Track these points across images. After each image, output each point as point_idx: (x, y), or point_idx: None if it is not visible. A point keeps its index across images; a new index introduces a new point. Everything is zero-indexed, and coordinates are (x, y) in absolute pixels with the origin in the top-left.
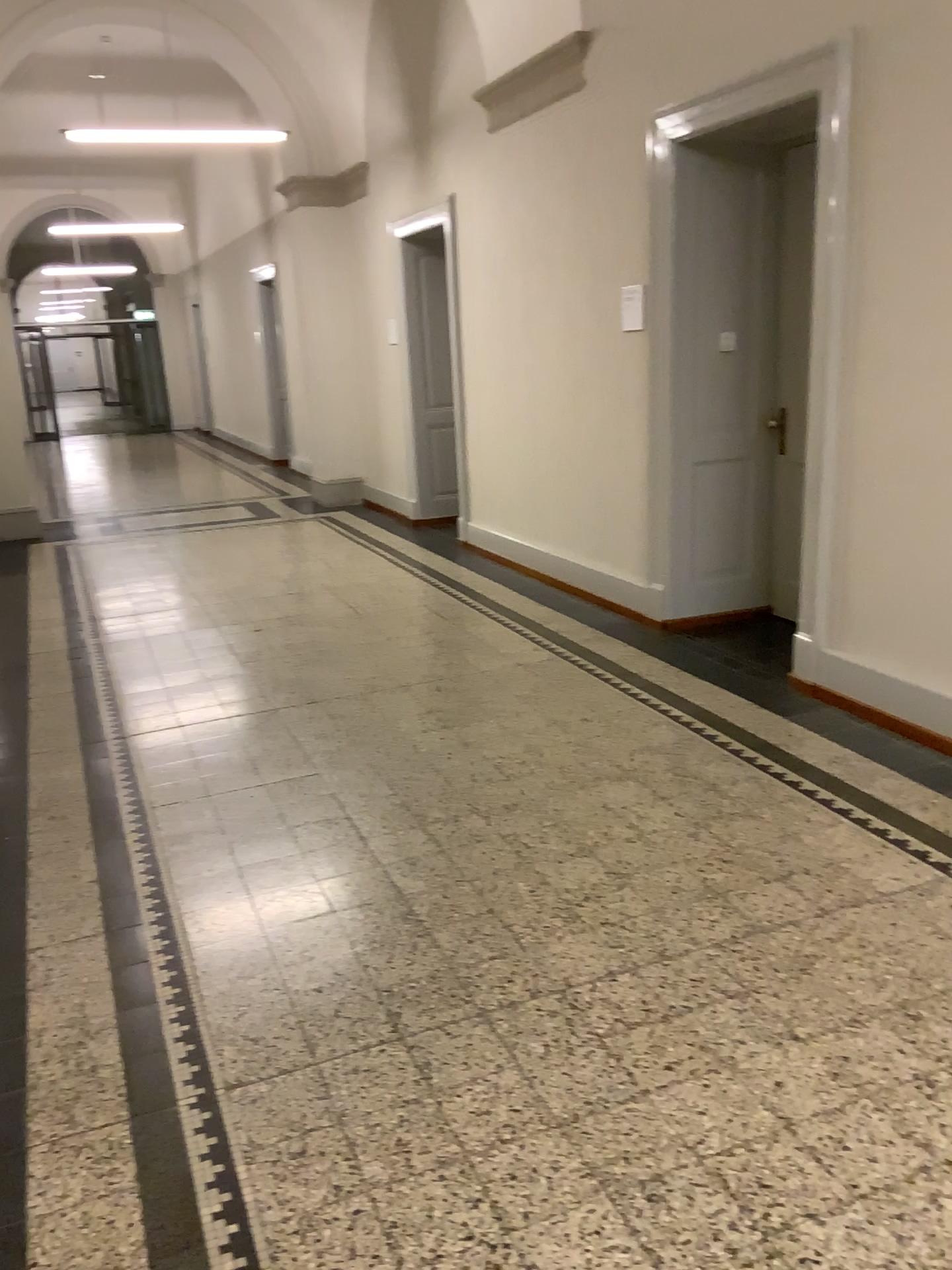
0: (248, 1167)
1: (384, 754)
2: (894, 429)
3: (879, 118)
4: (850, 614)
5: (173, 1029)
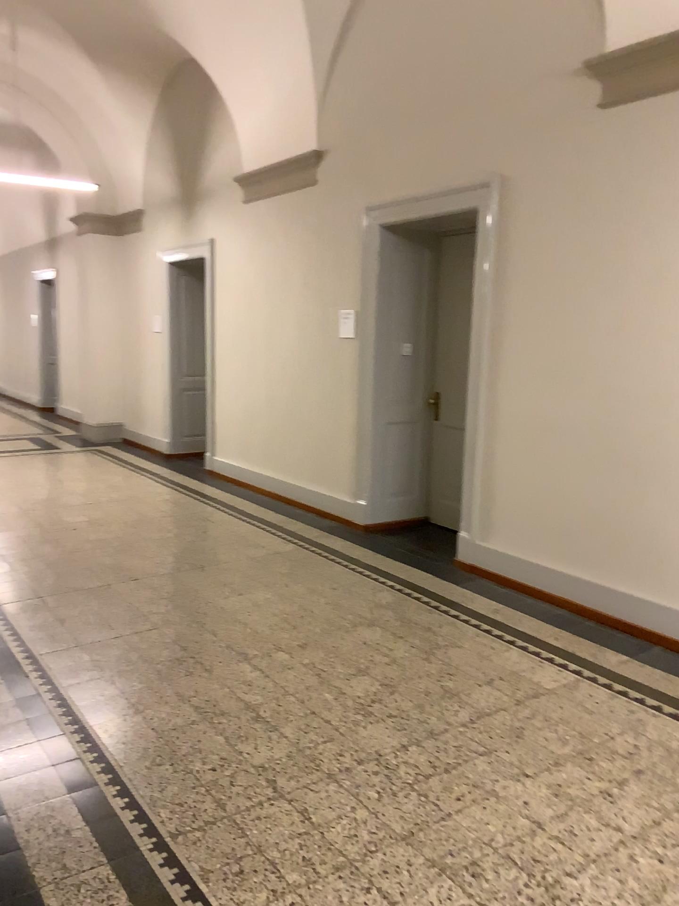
0: (208, 882)
1: (203, 613)
2: (523, 408)
3: (517, 227)
4: (497, 520)
5: (117, 801)
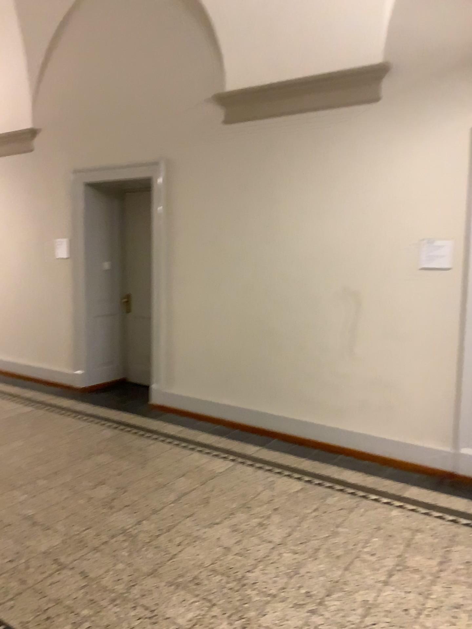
0: None
1: None
2: (187, 302)
3: (178, 190)
4: (174, 375)
5: None
